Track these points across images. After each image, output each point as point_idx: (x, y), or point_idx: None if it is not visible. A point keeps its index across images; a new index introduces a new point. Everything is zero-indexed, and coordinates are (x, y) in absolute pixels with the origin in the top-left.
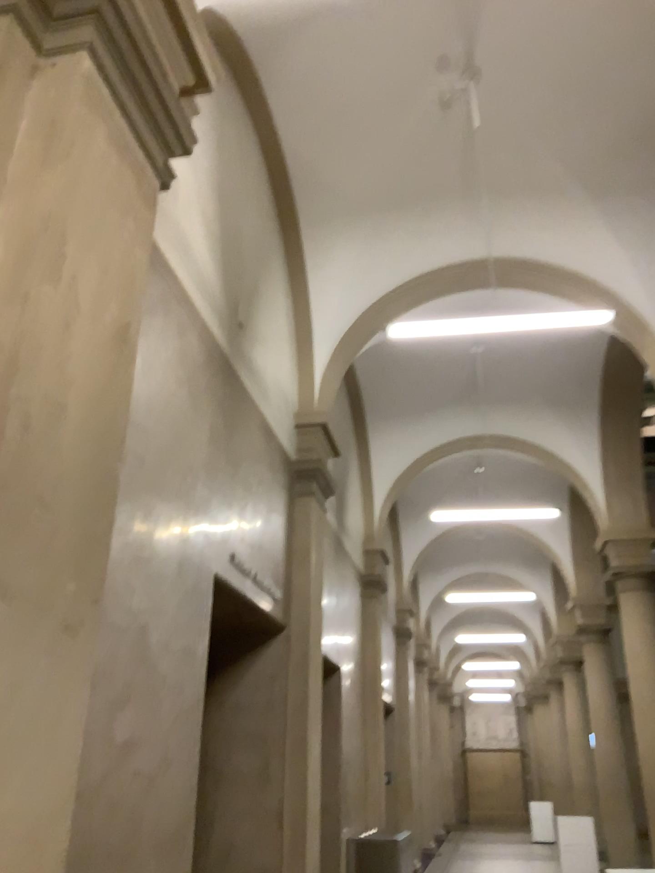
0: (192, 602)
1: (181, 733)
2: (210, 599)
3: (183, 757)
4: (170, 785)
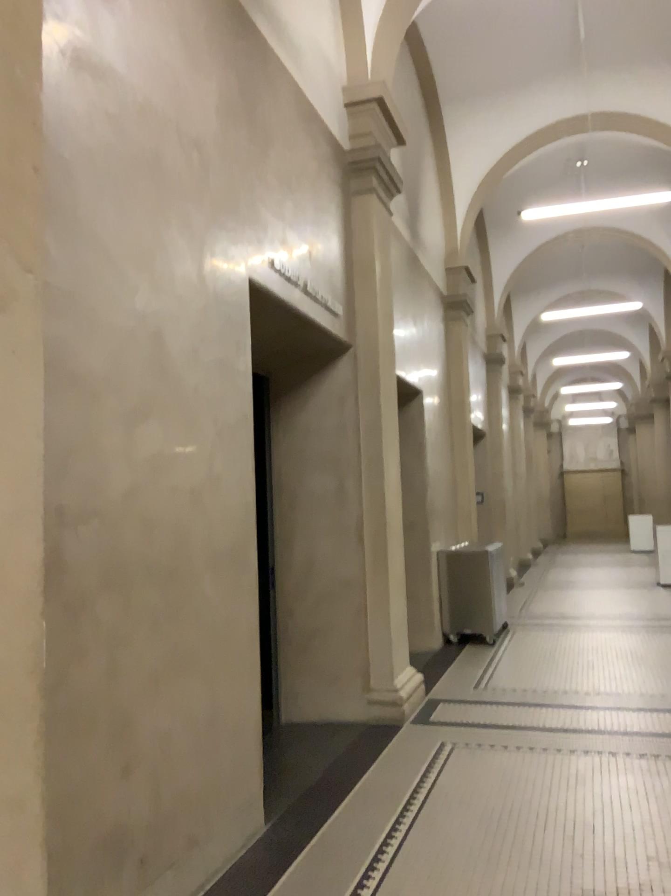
0: (217, 303)
1: (222, 449)
2: (242, 302)
3: (227, 475)
4: (212, 502)
